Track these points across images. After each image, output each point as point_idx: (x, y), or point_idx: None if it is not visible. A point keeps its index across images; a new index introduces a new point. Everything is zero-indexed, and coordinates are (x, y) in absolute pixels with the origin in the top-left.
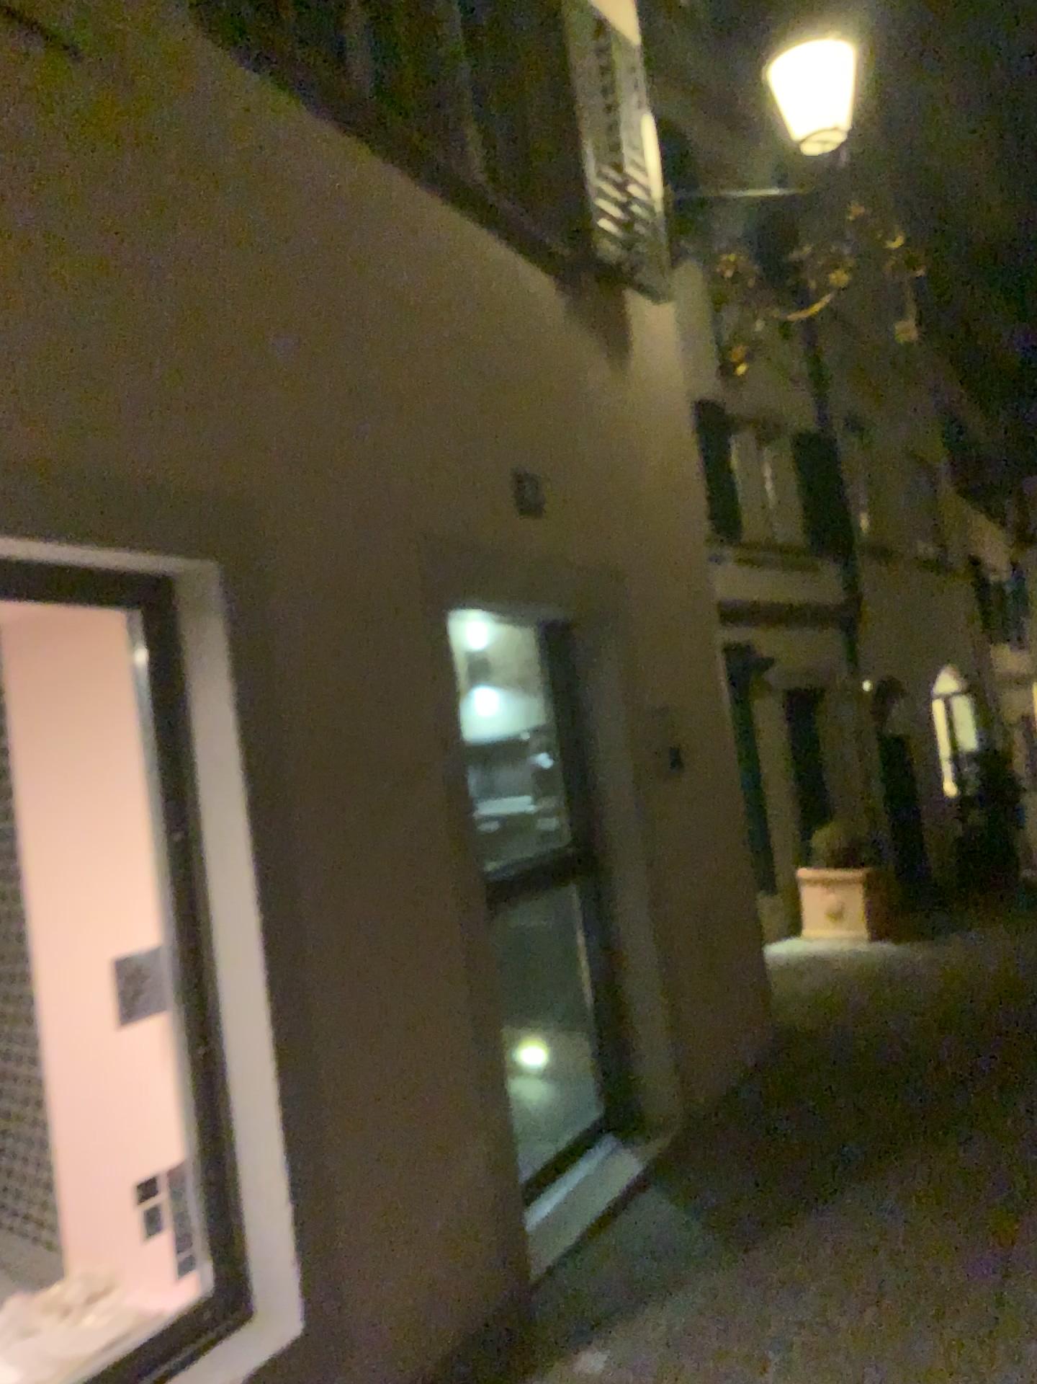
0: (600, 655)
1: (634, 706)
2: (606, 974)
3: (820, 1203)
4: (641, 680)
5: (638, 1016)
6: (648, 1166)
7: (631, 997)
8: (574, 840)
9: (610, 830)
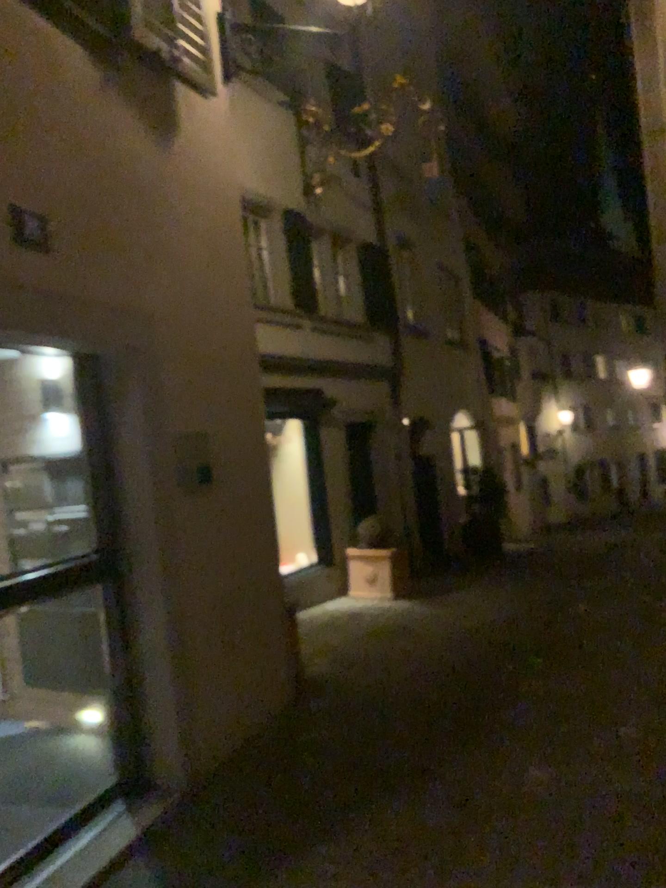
0: (125, 385)
1: (159, 430)
2: (124, 661)
3: (274, 877)
4: (167, 408)
5: (152, 696)
6: (141, 835)
7: (146, 680)
8: (101, 545)
9: (132, 538)
